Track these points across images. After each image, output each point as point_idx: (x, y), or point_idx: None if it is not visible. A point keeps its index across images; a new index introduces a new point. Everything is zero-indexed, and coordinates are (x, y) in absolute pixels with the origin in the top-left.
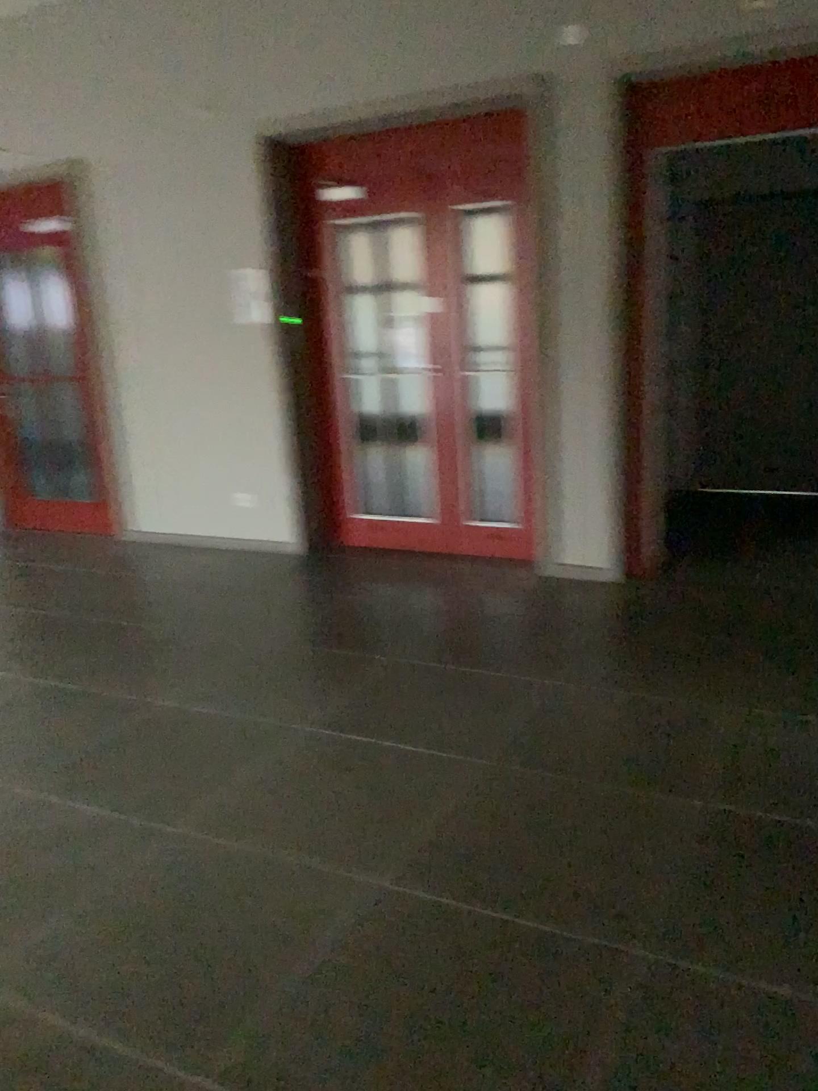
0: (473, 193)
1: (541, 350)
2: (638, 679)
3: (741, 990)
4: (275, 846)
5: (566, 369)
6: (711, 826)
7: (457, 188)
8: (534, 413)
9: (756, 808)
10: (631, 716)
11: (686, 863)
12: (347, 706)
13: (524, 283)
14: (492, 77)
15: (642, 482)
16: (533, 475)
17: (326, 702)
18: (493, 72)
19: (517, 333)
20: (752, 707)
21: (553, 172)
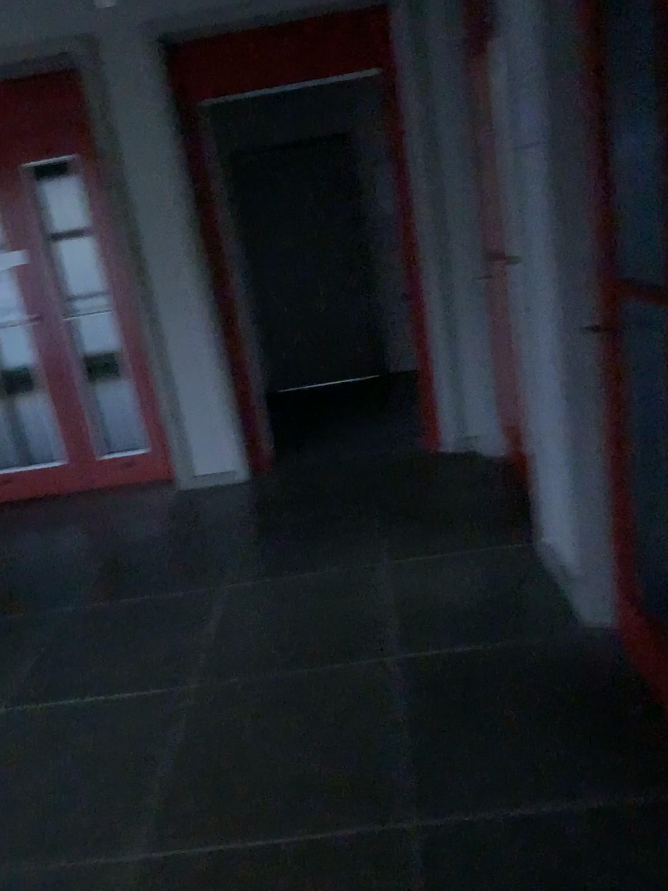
0: (39, 154)
1: (138, 291)
2: (301, 563)
3: (508, 823)
4: (8, 860)
5: (165, 306)
6: (416, 676)
7: (22, 150)
8: (142, 349)
9: (442, 648)
10: (309, 597)
11: (411, 719)
12: (37, 671)
13: (108, 232)
14: (38, 41)
15: (249, 392)
16: (153, 404)
17: (11, 674)
18: (38, 35)
19: (111, 279)
20: (400, 561)
21: (116, 128)
